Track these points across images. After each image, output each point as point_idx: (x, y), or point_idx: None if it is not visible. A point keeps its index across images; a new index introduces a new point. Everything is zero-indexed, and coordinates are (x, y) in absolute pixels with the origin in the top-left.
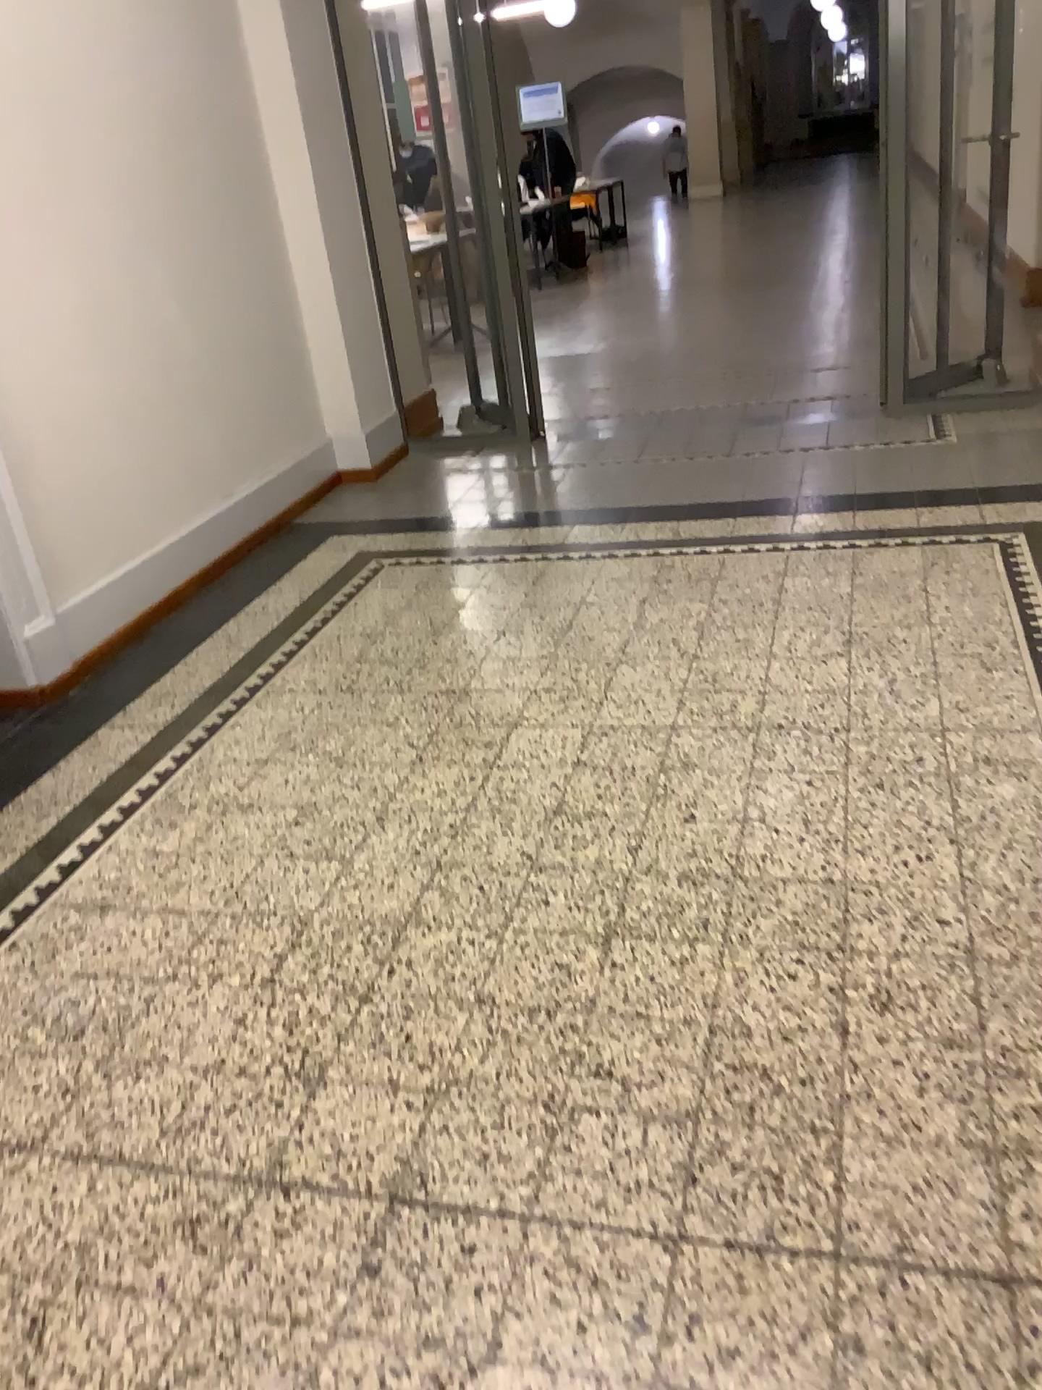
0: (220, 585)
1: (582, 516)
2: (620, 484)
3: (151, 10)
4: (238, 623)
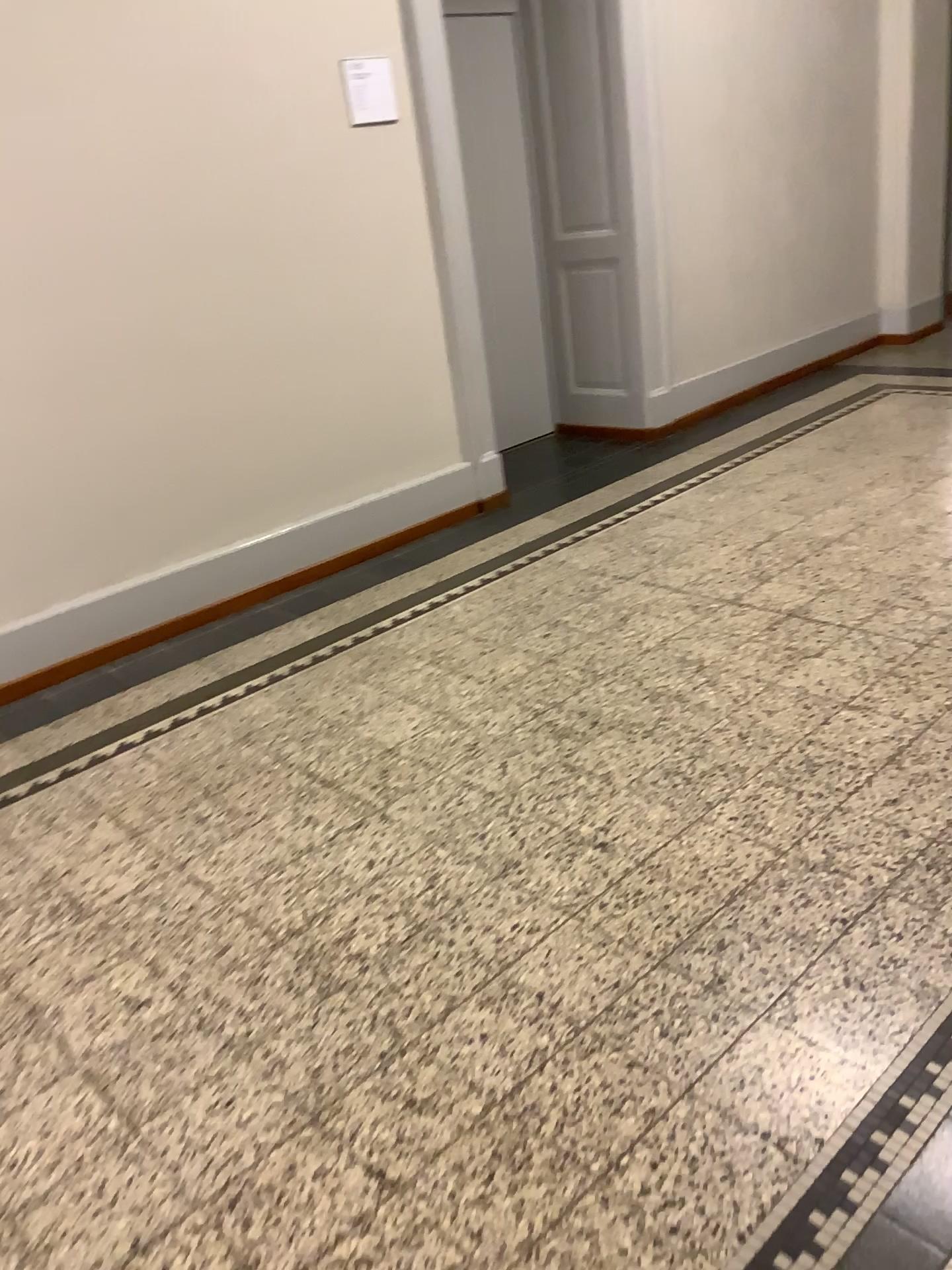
0: (773, 394)
1: None
2: None
3: None
4: (778, 413)
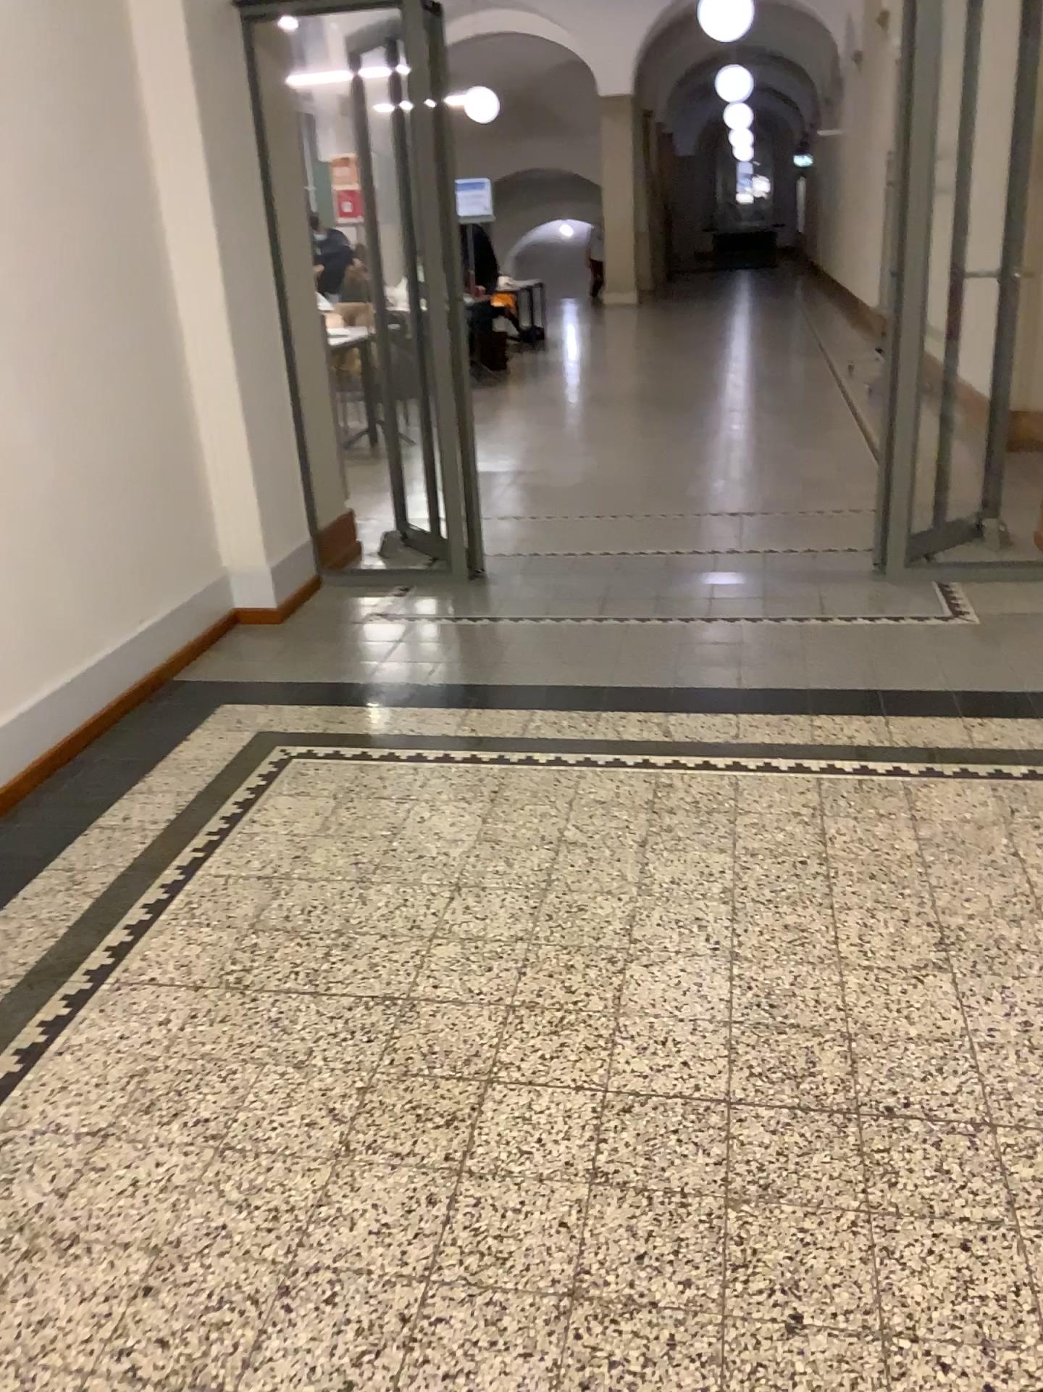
0: (73, 777)
1: (545, 700)
2: (585, 654)
3: (23, 41)
4: (89, 846)
